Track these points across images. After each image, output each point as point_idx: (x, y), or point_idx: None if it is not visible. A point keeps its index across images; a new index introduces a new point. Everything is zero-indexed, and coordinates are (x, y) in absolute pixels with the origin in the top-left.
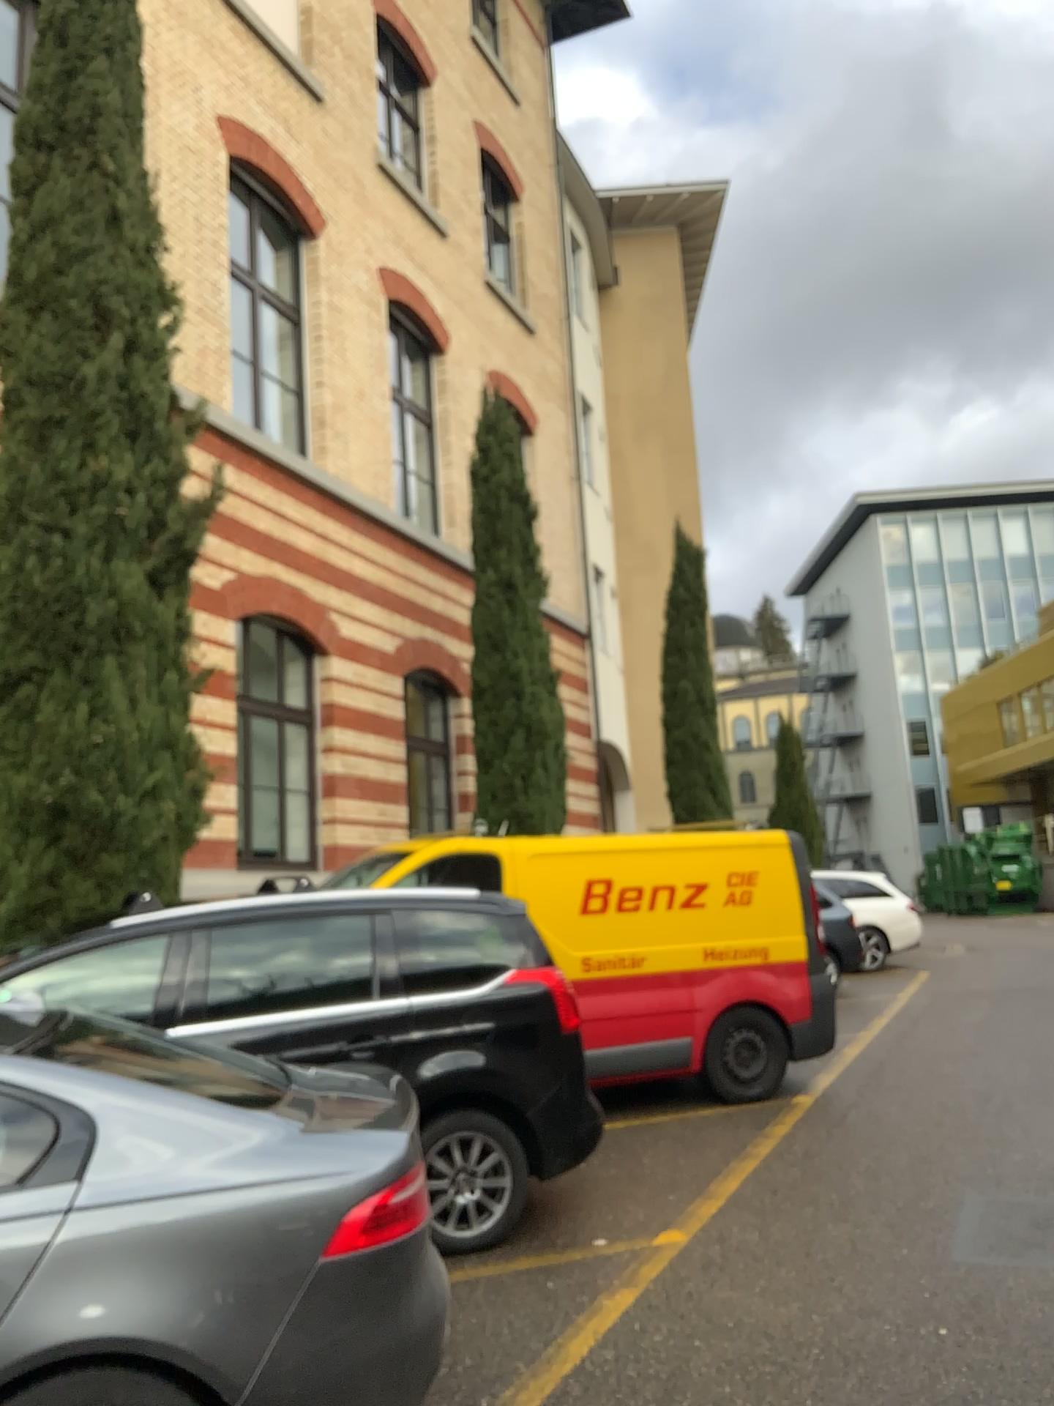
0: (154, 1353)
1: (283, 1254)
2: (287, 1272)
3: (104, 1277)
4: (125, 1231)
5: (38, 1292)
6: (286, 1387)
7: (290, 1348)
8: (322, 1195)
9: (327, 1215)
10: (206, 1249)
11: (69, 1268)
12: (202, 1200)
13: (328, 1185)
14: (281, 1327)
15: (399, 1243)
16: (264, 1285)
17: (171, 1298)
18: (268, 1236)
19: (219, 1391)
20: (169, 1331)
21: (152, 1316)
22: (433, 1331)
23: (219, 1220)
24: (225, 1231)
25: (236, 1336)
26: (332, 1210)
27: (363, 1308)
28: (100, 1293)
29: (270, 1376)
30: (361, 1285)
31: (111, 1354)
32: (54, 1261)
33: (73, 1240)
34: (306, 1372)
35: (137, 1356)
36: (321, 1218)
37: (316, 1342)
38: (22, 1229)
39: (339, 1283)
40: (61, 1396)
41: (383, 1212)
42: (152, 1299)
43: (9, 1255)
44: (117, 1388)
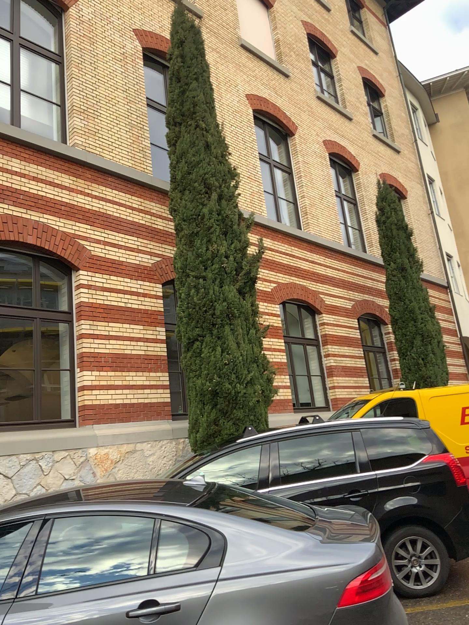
0: None
1: (317, 606)
2: (320, 615)
3: (234, 614)
4: (241, 592)
5: (205, 620)
6: None
7: None
8: (333, 575)
9: (336, 586)
10: (279, 602)
11: (218, 609)
12: (276, 577)
13: (336, 570)
14: None
15: (375, 602)
16: (309, 621)
17: None
18: (308, 596)
19: None
20: None
21: None
22: None
23: (284, 588)
24: (287, 593)
25: None
26: (339, 584)
27: None
28: (233, 622)
29: None
30: (358, 623)
31: None
32: (211, 605)
33: (219, 595)
34: None
35: None
36: (334, 588)
37: None
38: (197, 589)
39: (347, 622)
40: None
41: (365, 585)
42: None
43: (192, 602)
44: None
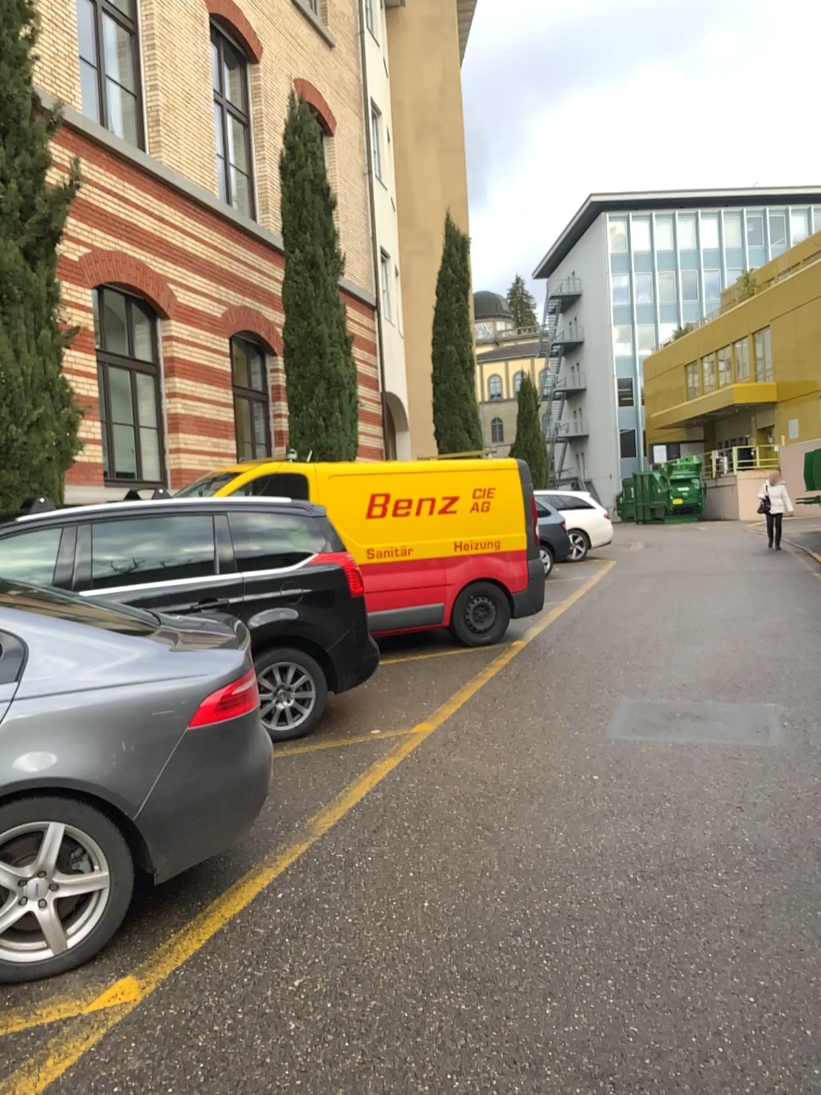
0: (79, 785)
1: (162, 726)
2: (164, 737)
3: (42, 739)
4: (54, 712)
5: None
6: (167, 806)
7: (168, 783)
8: (186, 690)
9: (190, 702)
10: (110, 723)
11: (18, 734)
12: (105, 693)
13: (190, 684)
14: (162, 770)
15: (239, 720)
16: (150, 745)
17: (88, 752)
18: (151, 714)
19: (123, 807)
20: (88, 772)
21: (76, 764)
22: (262, 774)
23: (117, 705)
24: (122, 712)
25: (133, 775)
26: (193, 700)
27: (216, 759)
28: (40, 750)
29: (157, 799)
30: (214, 745)
31: (50, 786)
32: (8, 730)
33: (19, 717)
34: (179, 796)
35: (68, 787)
36: (186, 704)
37: (186, 779)
38: None
39: (199, 744)
40: (19, 812)
41: (227, 701)
42: (75, 753)
43: None
44: (56, 807)
